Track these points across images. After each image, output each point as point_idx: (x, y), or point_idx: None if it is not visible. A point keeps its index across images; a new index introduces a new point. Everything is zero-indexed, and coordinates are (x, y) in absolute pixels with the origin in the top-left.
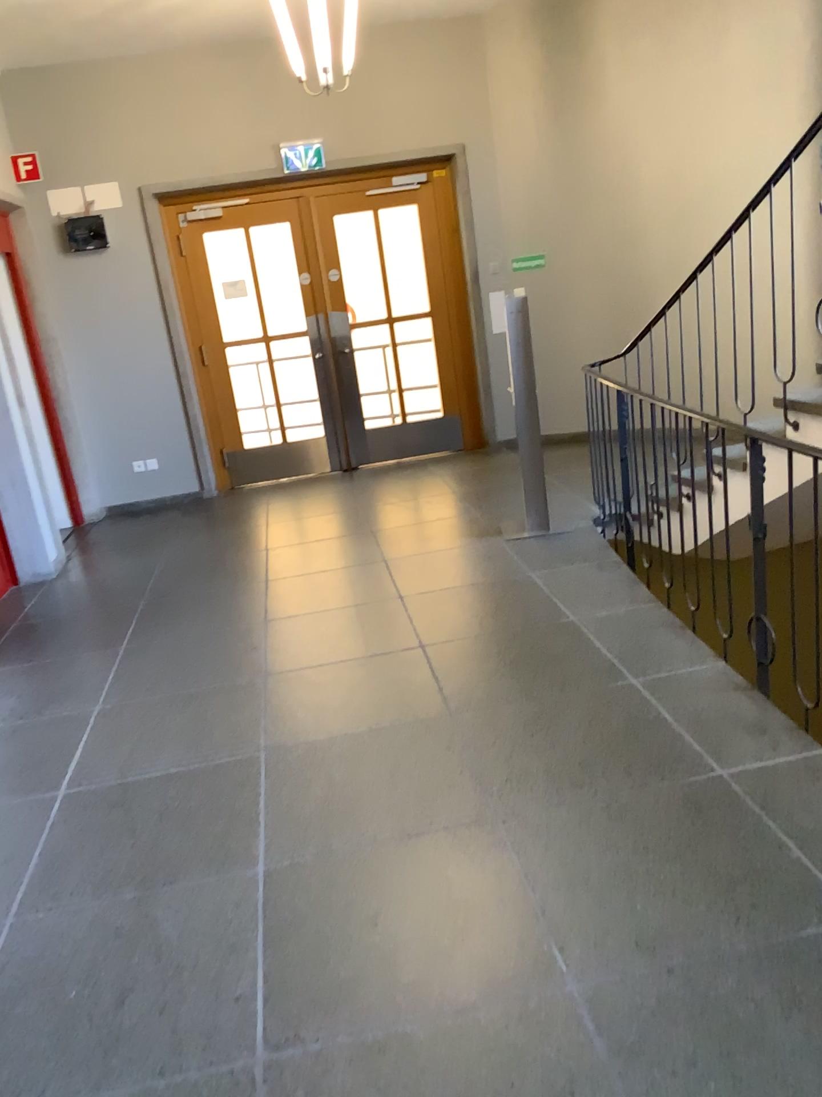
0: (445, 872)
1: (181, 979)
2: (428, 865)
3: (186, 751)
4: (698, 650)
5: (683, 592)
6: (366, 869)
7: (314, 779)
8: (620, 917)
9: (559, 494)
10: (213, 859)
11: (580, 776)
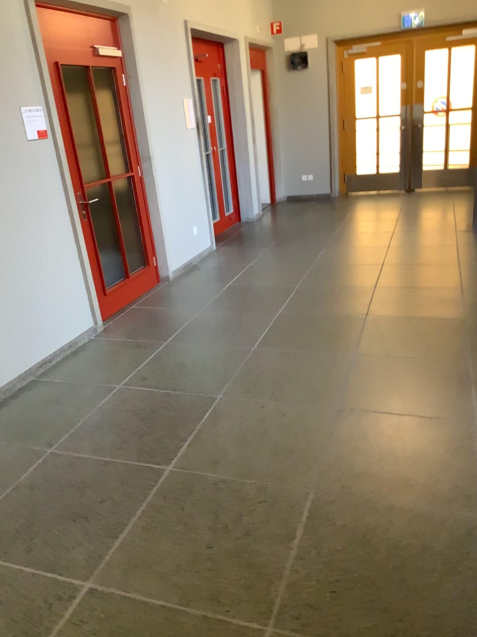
0: (338, 323)
1: (243, 329)
2: (333, 320)
3: (274, 280)
4: None
5: None
6: (313, 317)
7: (313, 294)
8: (385, 342)
9: None
10: (267, 307)
11: (409, 309)
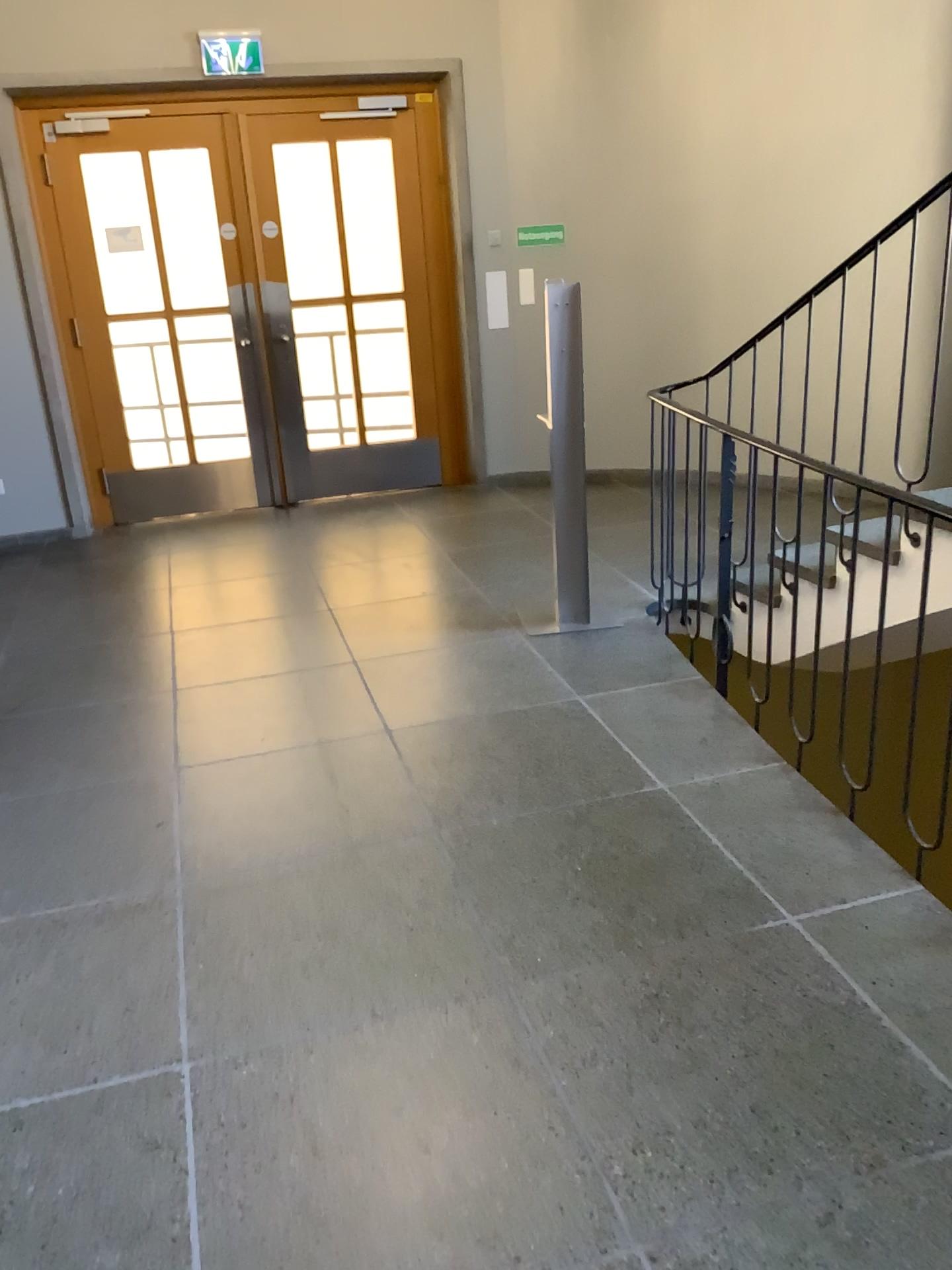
0: None
1: None
2: None
3: (48, 1055)
4: (869, 856)
5: (839, 760)
6: None
7: (286, 1131)
8: None
9: (590, 564)
10: None
11: (760, 1136)
